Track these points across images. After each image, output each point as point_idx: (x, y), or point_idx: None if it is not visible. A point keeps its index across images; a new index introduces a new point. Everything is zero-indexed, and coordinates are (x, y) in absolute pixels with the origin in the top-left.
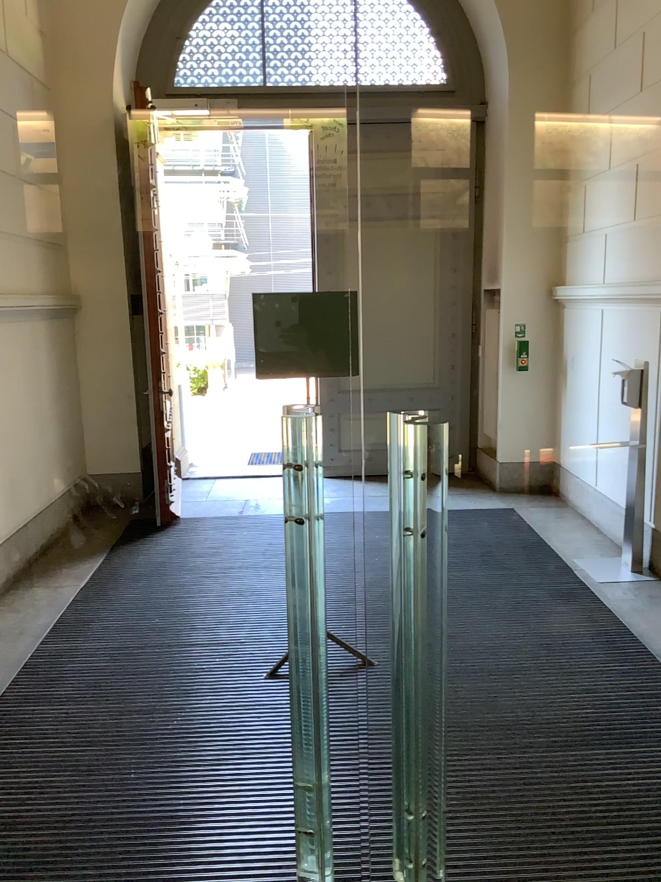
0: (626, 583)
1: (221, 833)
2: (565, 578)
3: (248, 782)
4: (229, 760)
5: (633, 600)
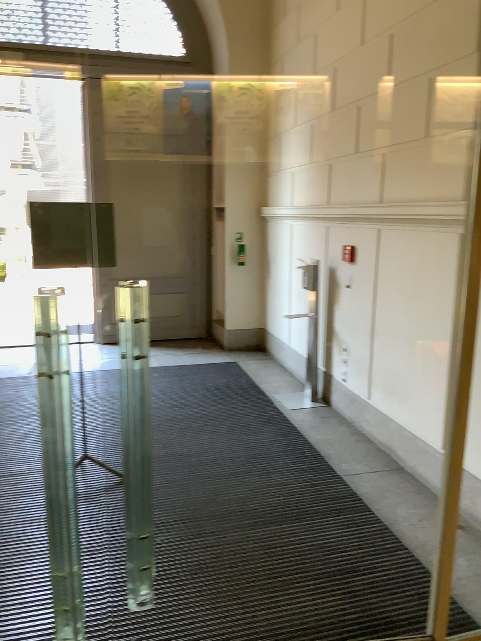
0: (308, 409)
1: (5, 619)
2: (269, 408)
3: (28, 578)
4: (14, 562)
5: (312, 420)
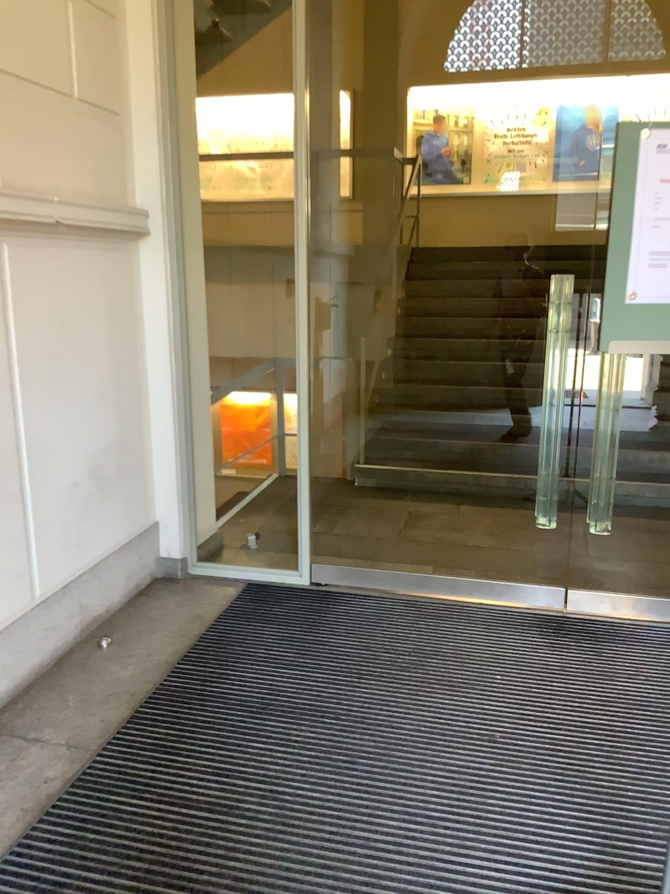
0: None
1: None
2: None
3: None
4: None
5: None
